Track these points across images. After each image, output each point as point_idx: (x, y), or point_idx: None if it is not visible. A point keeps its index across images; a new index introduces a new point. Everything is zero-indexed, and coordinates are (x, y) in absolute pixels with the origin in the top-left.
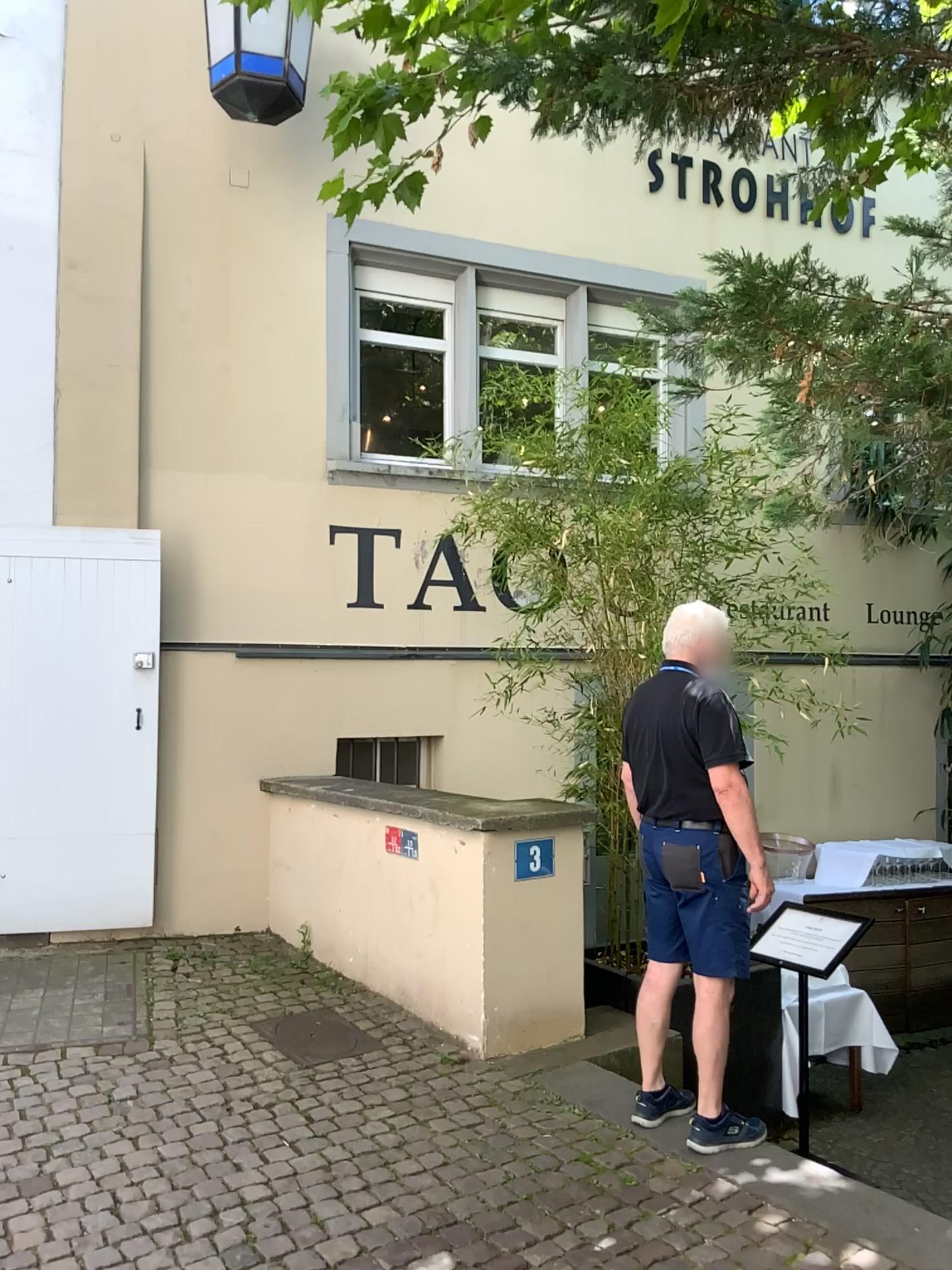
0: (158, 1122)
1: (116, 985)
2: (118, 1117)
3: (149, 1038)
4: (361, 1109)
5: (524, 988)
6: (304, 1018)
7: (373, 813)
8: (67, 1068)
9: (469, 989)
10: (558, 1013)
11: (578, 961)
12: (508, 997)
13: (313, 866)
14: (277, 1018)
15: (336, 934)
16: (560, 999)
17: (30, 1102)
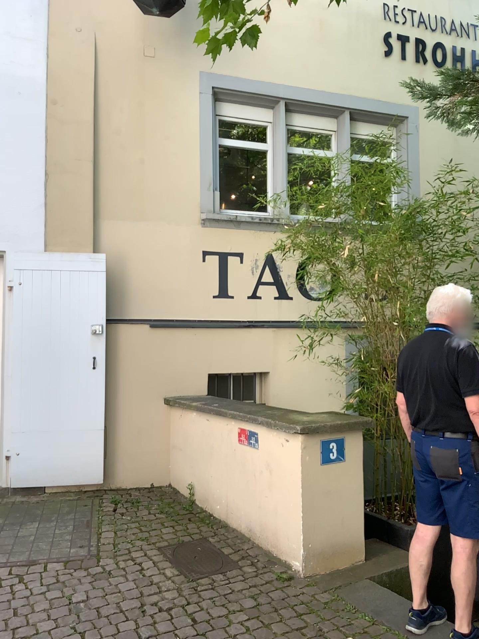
0: (98, 622)
1: (81, 520)
2: (73, 617)
3: (97, 558)
4: (227, 615)
5: (327, 531)
6: (190, 545)
7: (231, 419)
8: (46, 579)
9: (293, 532)
10: (348, 546)
11: (359, 513)
12: (317, 537)
13: (195, 449)
14: (174, 545)
15: (209, 490)
16: (349, 537)
17: (20, 604)
